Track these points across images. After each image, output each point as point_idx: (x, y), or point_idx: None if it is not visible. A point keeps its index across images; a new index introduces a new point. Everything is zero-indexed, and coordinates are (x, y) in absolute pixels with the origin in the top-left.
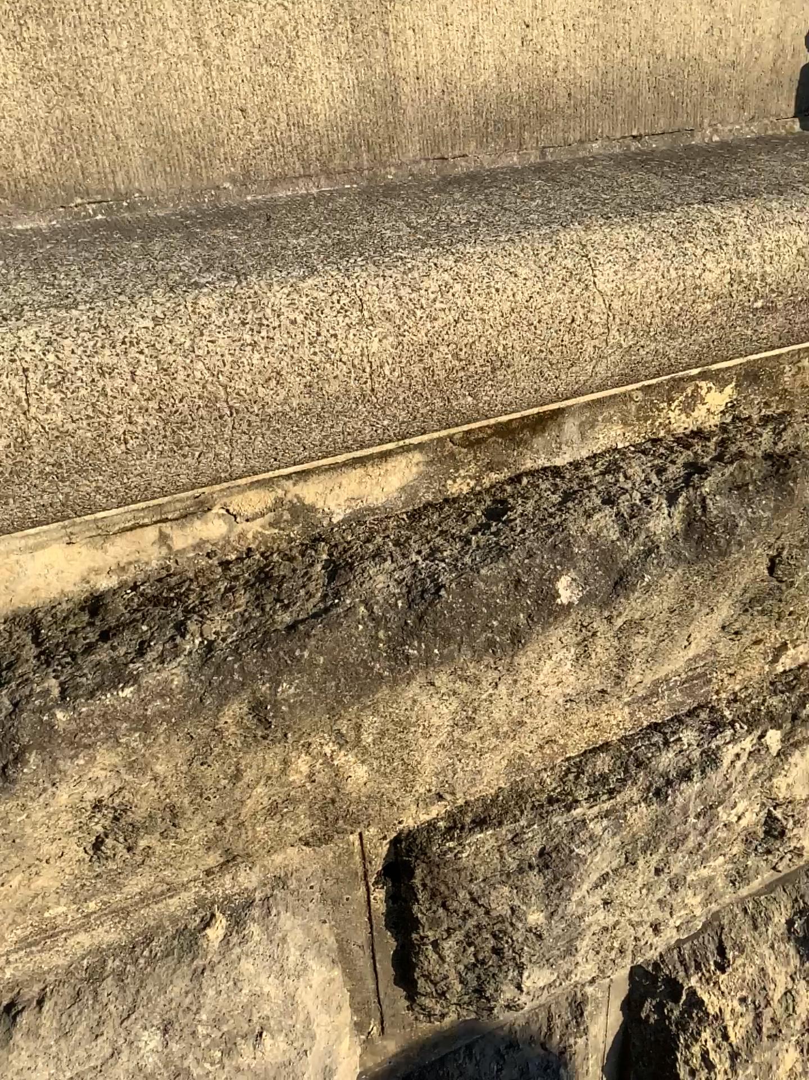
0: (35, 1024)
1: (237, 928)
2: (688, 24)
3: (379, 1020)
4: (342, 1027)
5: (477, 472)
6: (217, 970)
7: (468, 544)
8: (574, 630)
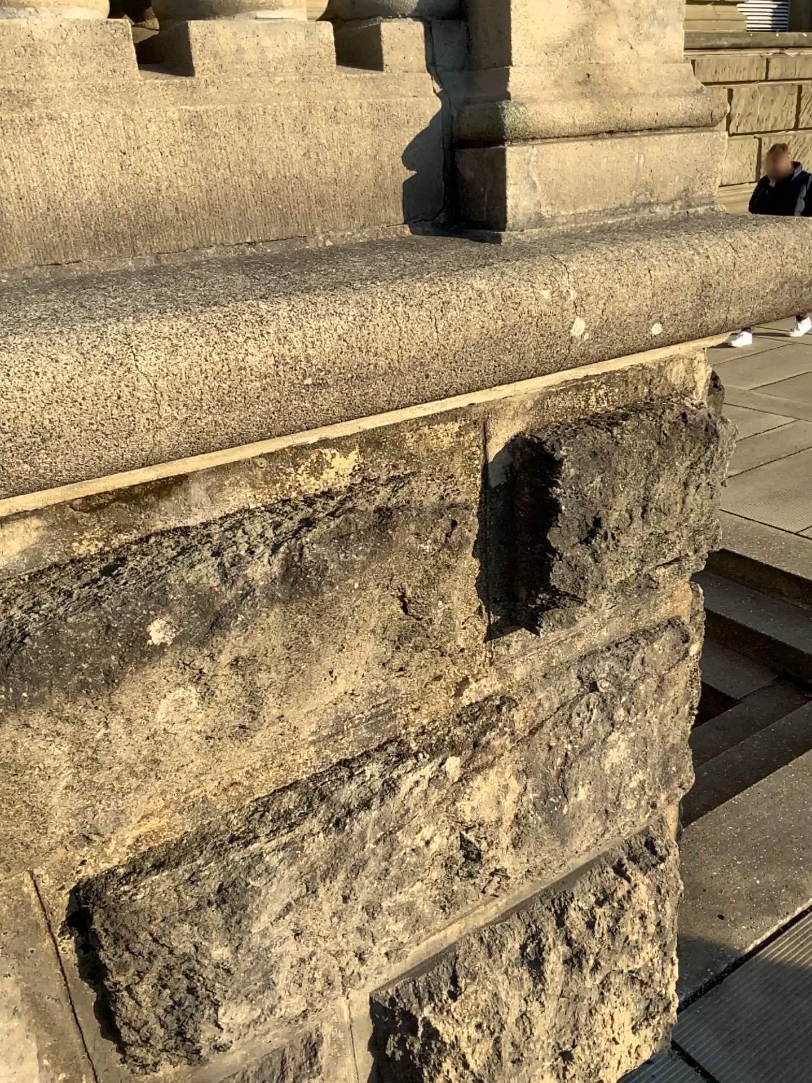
0: None
1: None
2: (291, 151)
3: (93, 1076)
4: (32, 1080)
5: (106, 534)
6: None
7: (71, 597)
8: (180, 669)
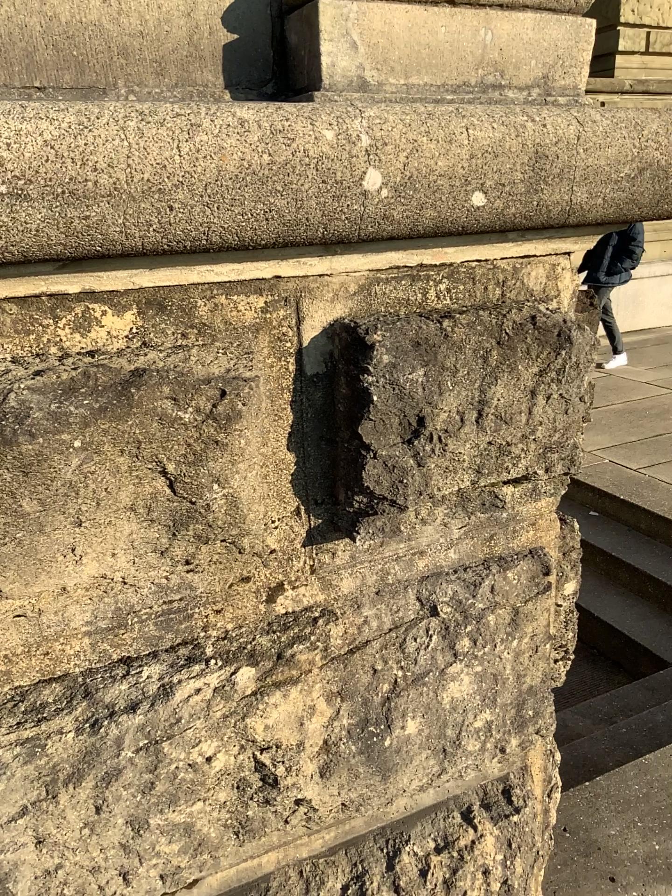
0: None
1: None
2: None
3: None
4: None
5: None
6: None
7: None
8: None
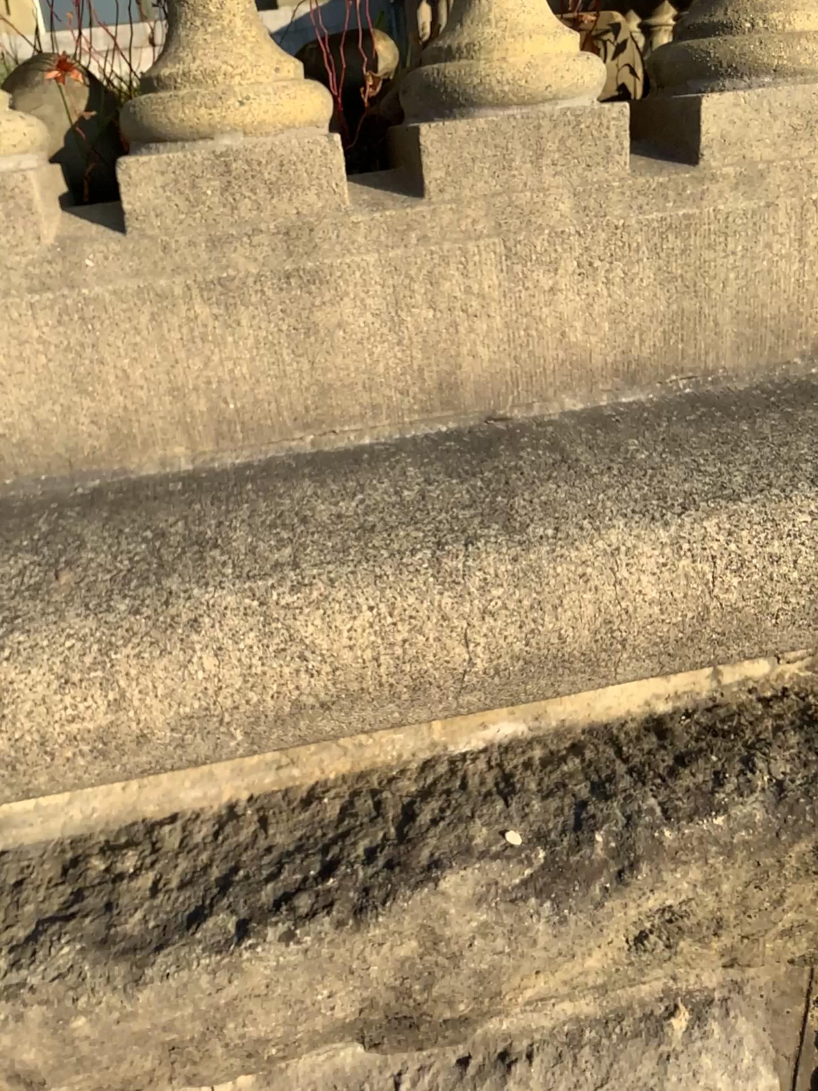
0: (524, 1081)
1: (698, 1028)
2: None
3: None
4: None
5: None
6: (679, 1065)
7: None
8: None
